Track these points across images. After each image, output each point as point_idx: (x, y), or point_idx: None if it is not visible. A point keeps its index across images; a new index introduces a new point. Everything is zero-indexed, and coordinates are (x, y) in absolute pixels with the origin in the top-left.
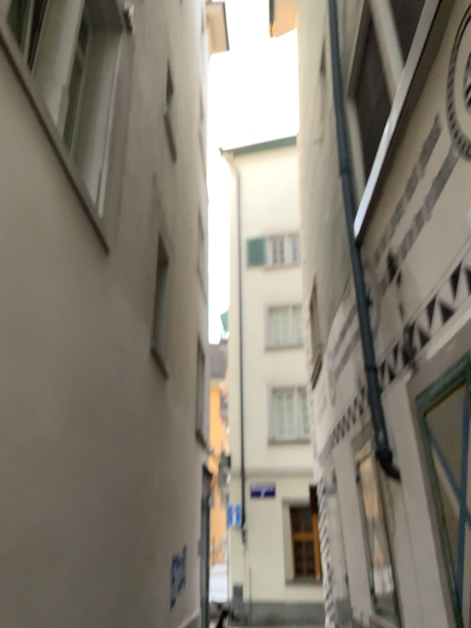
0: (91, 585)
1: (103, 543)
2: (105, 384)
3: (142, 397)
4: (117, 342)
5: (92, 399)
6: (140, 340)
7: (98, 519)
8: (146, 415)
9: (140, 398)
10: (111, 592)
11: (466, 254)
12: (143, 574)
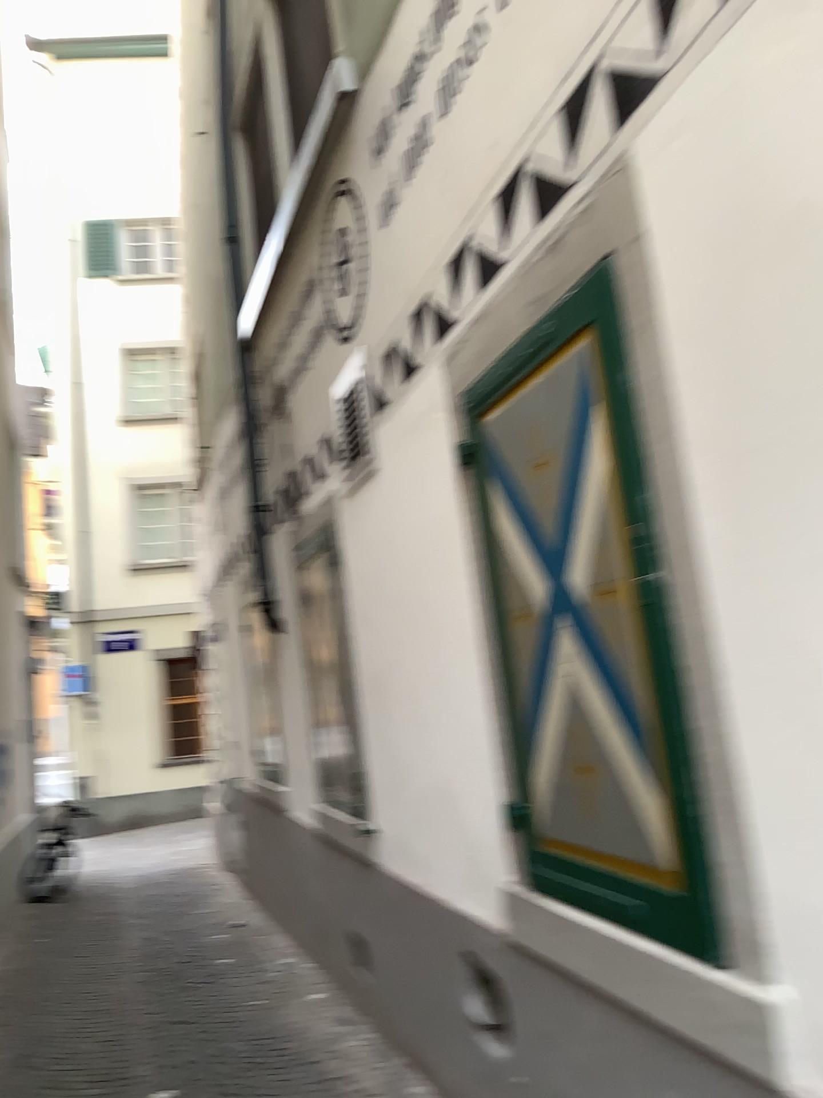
0: None
1: None
2: None
3: None
4: None
5: None
6: None
7: None
8: None
9: None
10: None
11: (331, 426)
12: None
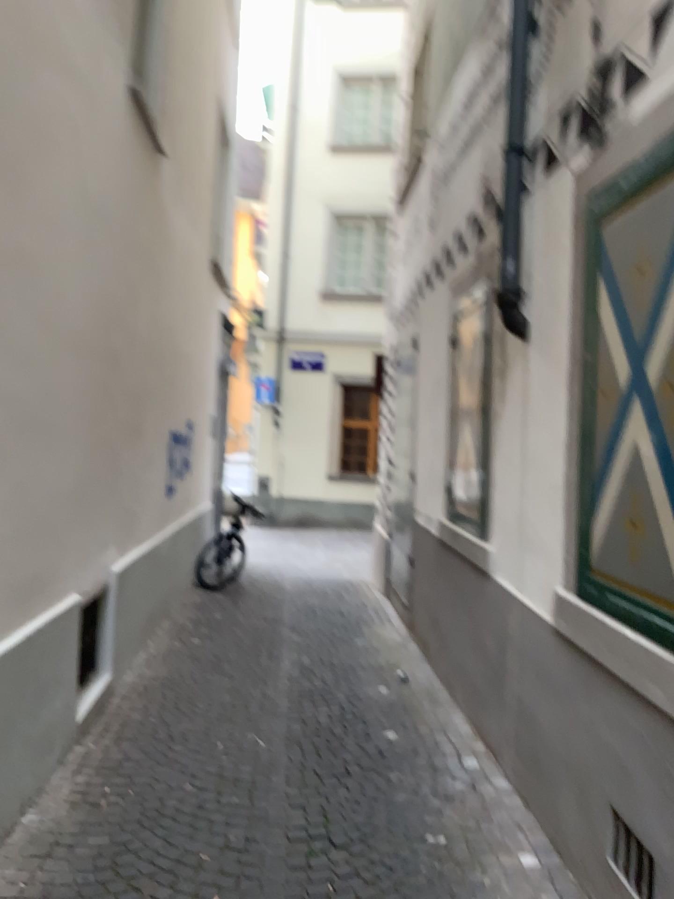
0: (25, 450)
1: (46, 391)
2: (34, 115)
3: (115, 169)
4: (59, 39)
5: (6, 134)
6: (111, 61)
7: (32, 353)
8: (124, 205)
9: (111, 171)
10: (65, 464)
11: None
12: (121, 447)
